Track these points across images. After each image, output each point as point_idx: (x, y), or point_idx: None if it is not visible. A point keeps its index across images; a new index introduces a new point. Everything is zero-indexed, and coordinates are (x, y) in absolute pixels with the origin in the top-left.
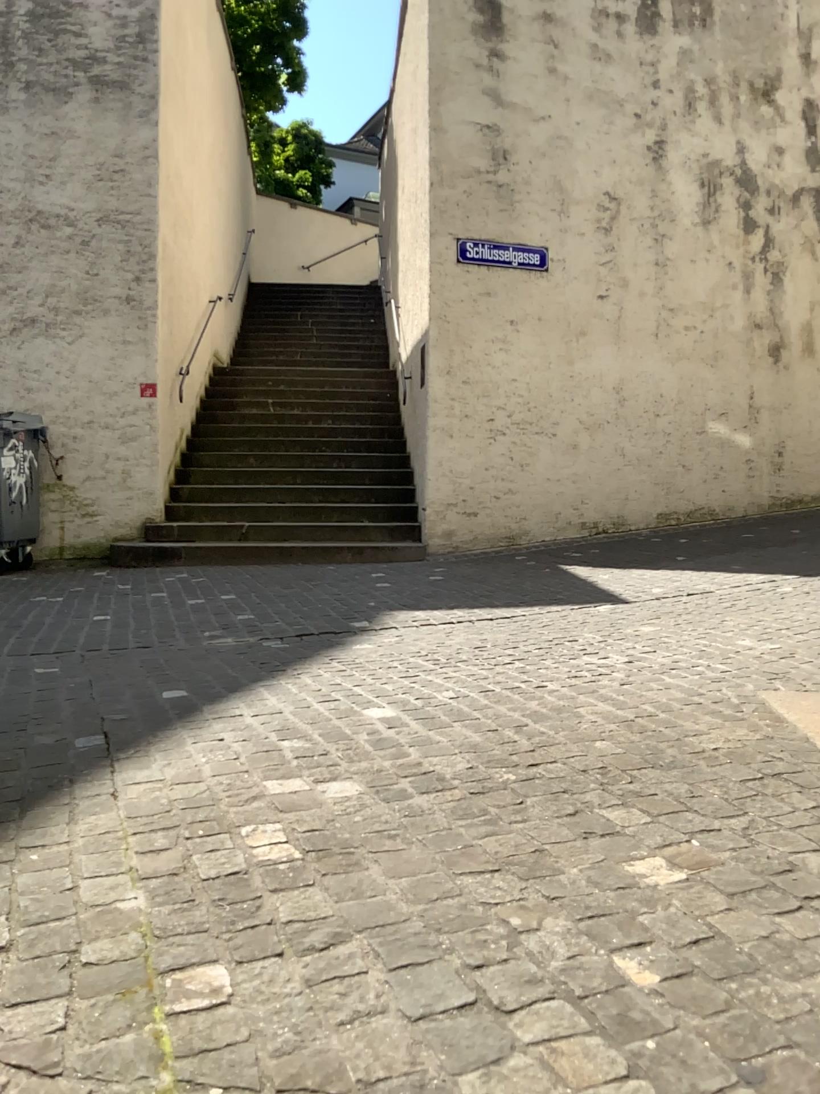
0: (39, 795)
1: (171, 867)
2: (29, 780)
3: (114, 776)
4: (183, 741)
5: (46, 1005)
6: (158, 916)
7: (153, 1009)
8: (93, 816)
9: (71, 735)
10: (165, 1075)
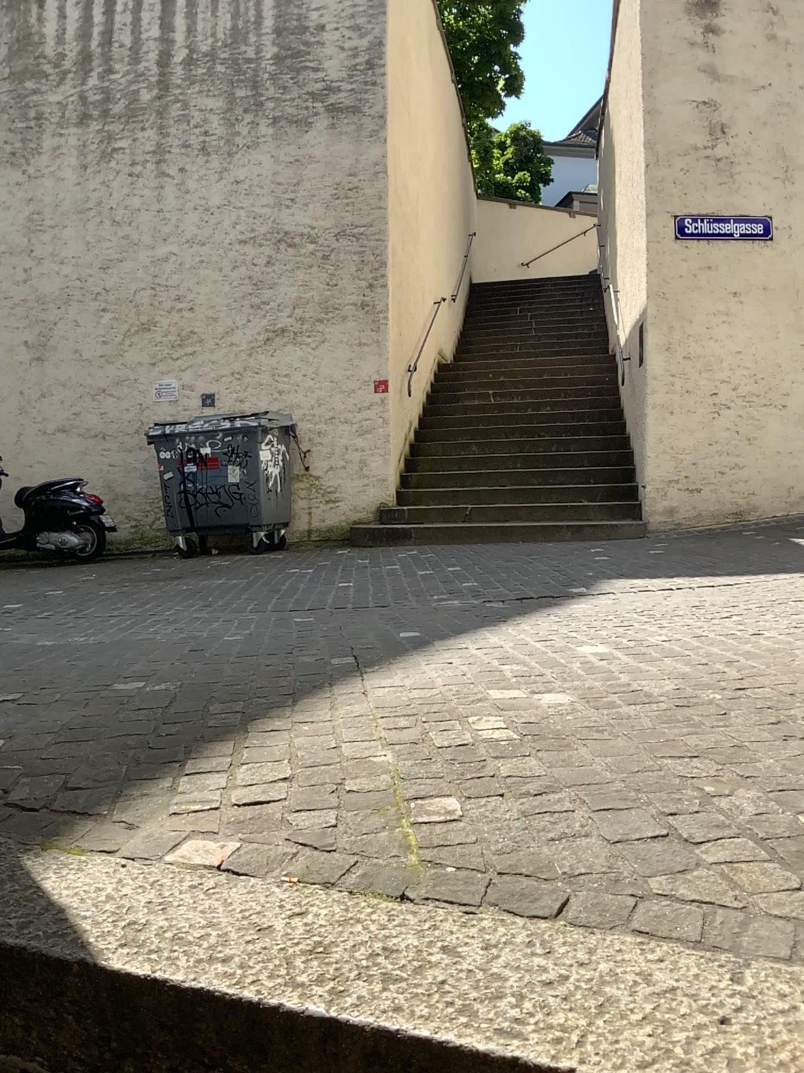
0: (306, 692)
1: (413, 740)
2: (297, 684)
3: (363, 683)
4: (419, 663)
5: (322, 813)
6: (403, 768)
7: (402, 819)
8: (349, 707)
9: (327, 658)
10: (413, 856)
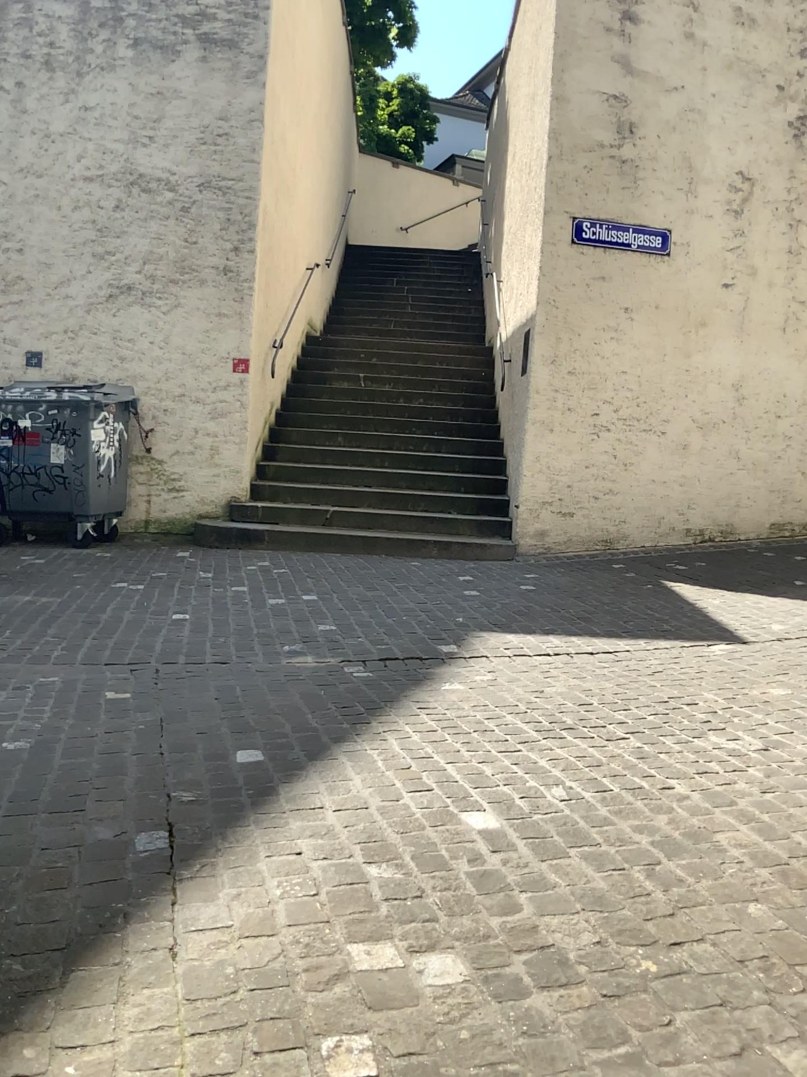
0: (85, 947)
1: None
2: (77, 912)
3: (173, 915)
4: (255, 853)
5: None
6: None
7: None
8: (144, 993)
9: (132, 827)
10: None
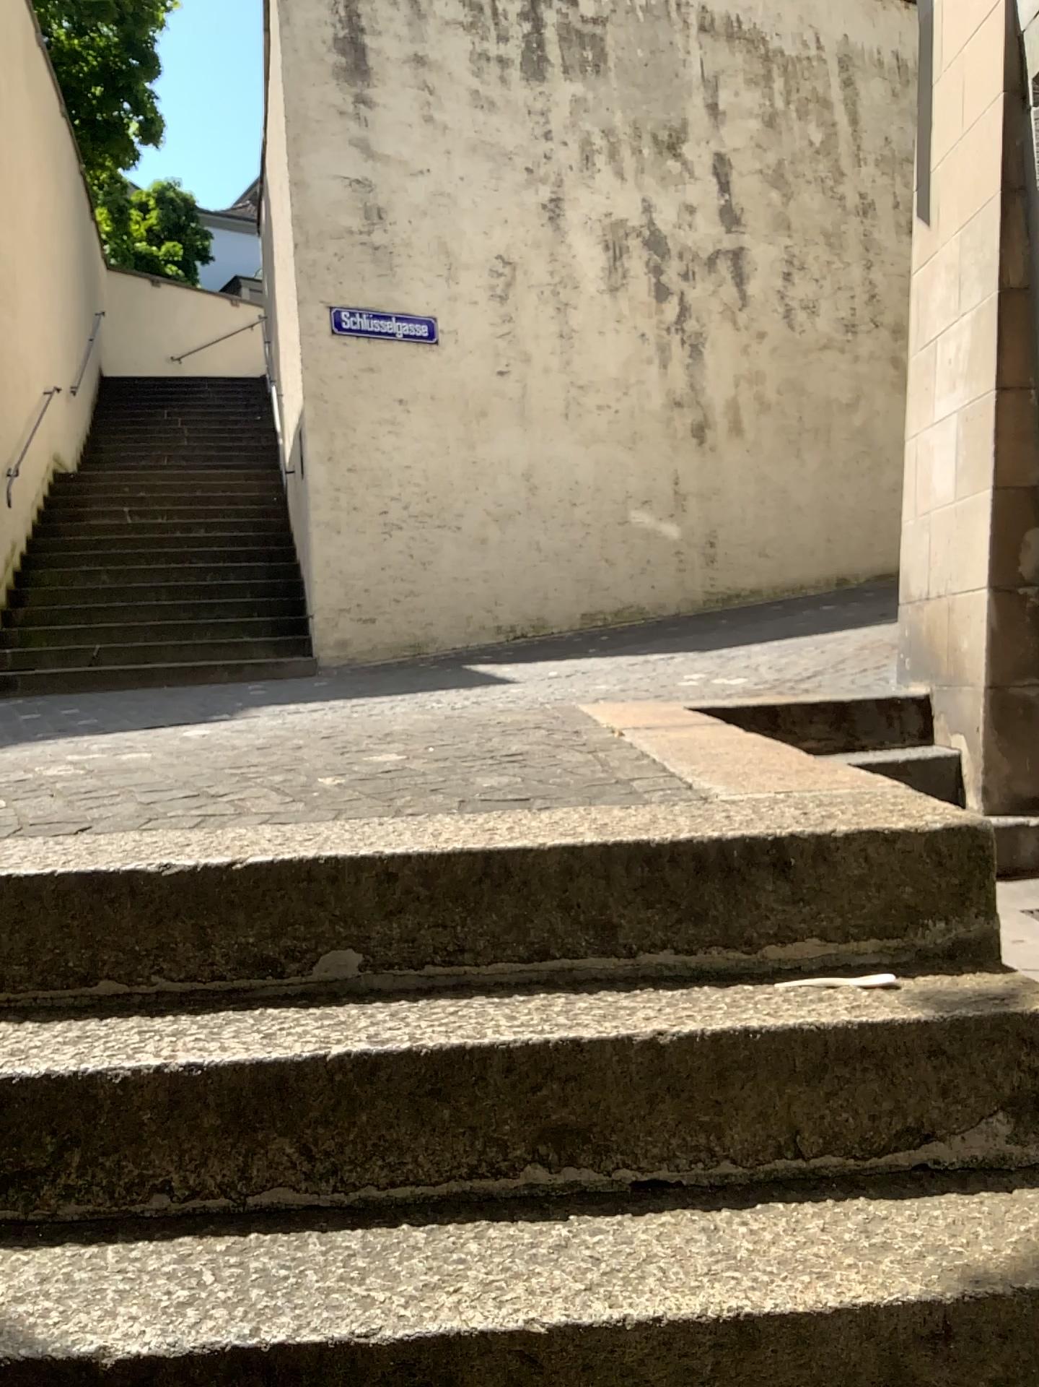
0: None
1: None
2: None
3: None
4: None
5: None
6: None
7: None
8: None
9: None
10: None
